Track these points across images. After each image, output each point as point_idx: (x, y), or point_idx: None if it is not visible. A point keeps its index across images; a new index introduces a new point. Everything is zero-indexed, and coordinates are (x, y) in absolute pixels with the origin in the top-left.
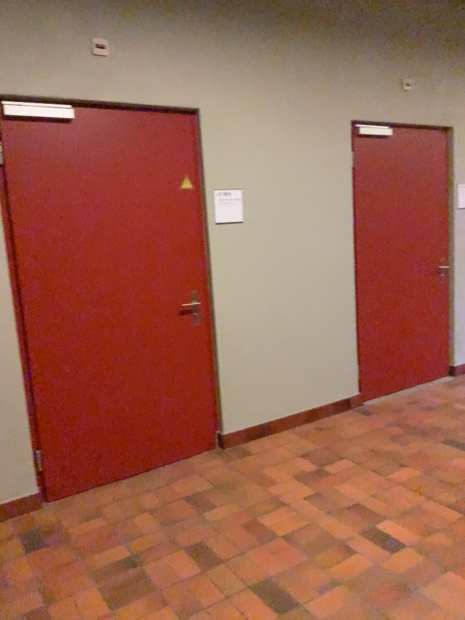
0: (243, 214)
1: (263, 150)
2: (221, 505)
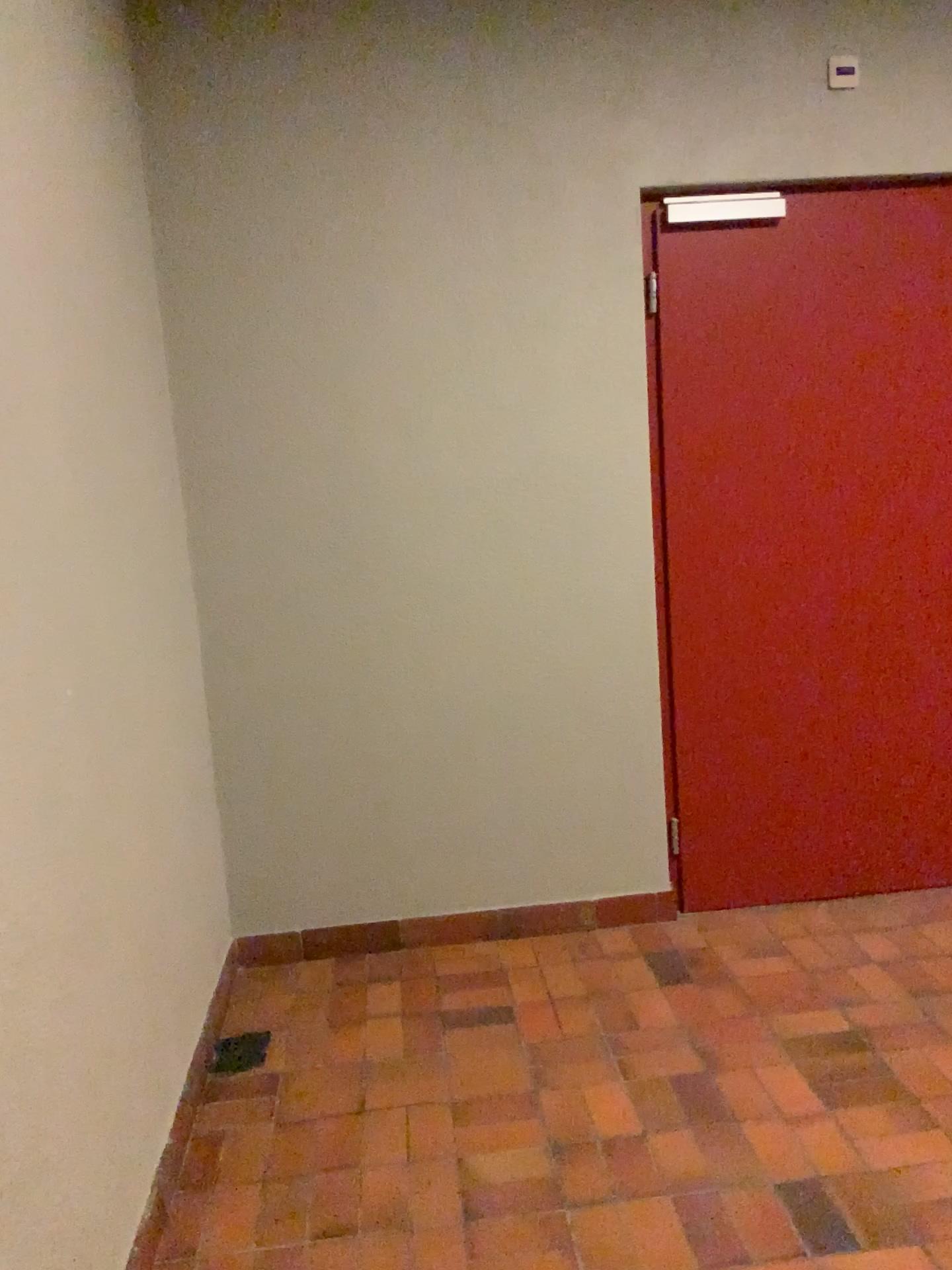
0: None
1: None
2: None
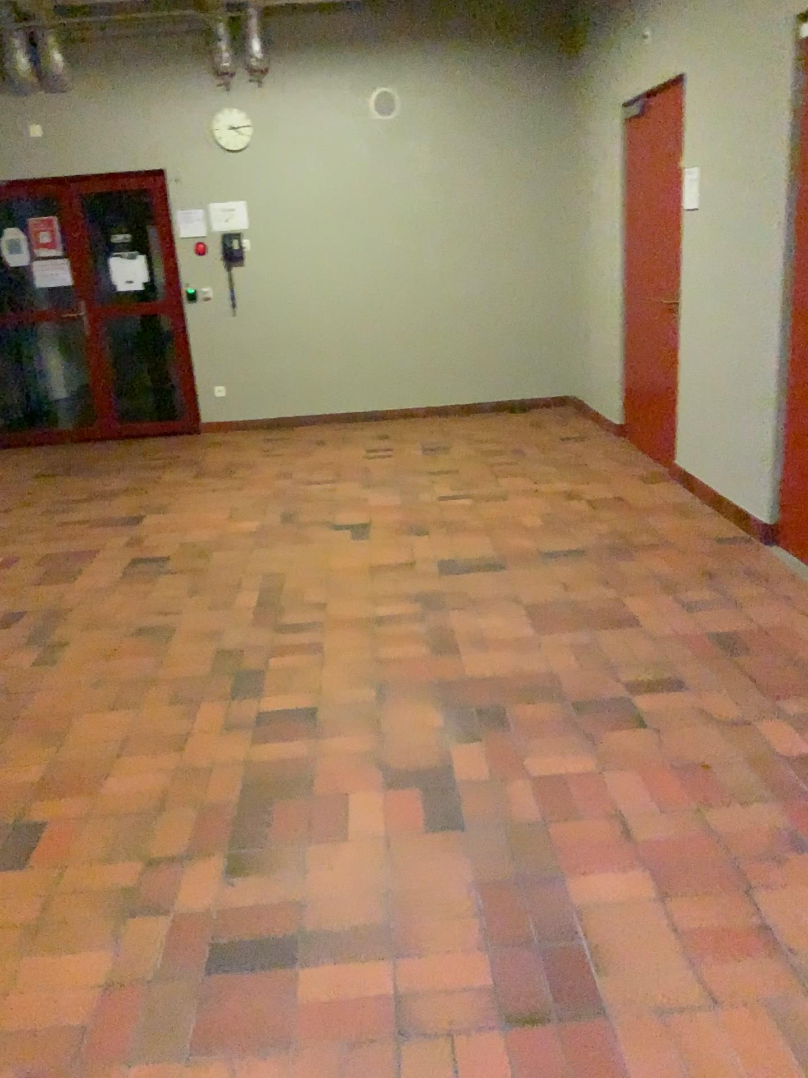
0: (702, 201)
1: (718, 108)
2: (557, 468)
